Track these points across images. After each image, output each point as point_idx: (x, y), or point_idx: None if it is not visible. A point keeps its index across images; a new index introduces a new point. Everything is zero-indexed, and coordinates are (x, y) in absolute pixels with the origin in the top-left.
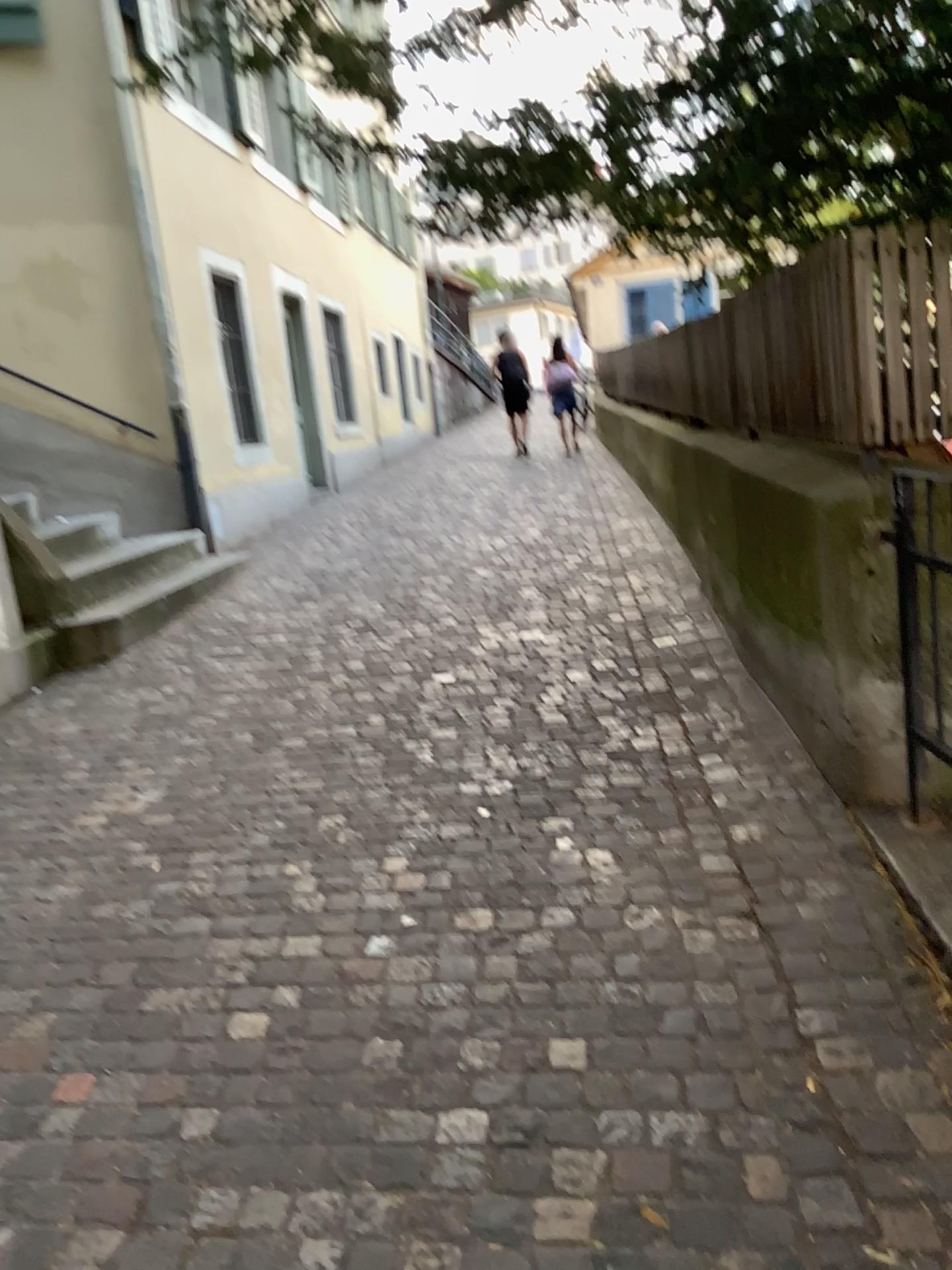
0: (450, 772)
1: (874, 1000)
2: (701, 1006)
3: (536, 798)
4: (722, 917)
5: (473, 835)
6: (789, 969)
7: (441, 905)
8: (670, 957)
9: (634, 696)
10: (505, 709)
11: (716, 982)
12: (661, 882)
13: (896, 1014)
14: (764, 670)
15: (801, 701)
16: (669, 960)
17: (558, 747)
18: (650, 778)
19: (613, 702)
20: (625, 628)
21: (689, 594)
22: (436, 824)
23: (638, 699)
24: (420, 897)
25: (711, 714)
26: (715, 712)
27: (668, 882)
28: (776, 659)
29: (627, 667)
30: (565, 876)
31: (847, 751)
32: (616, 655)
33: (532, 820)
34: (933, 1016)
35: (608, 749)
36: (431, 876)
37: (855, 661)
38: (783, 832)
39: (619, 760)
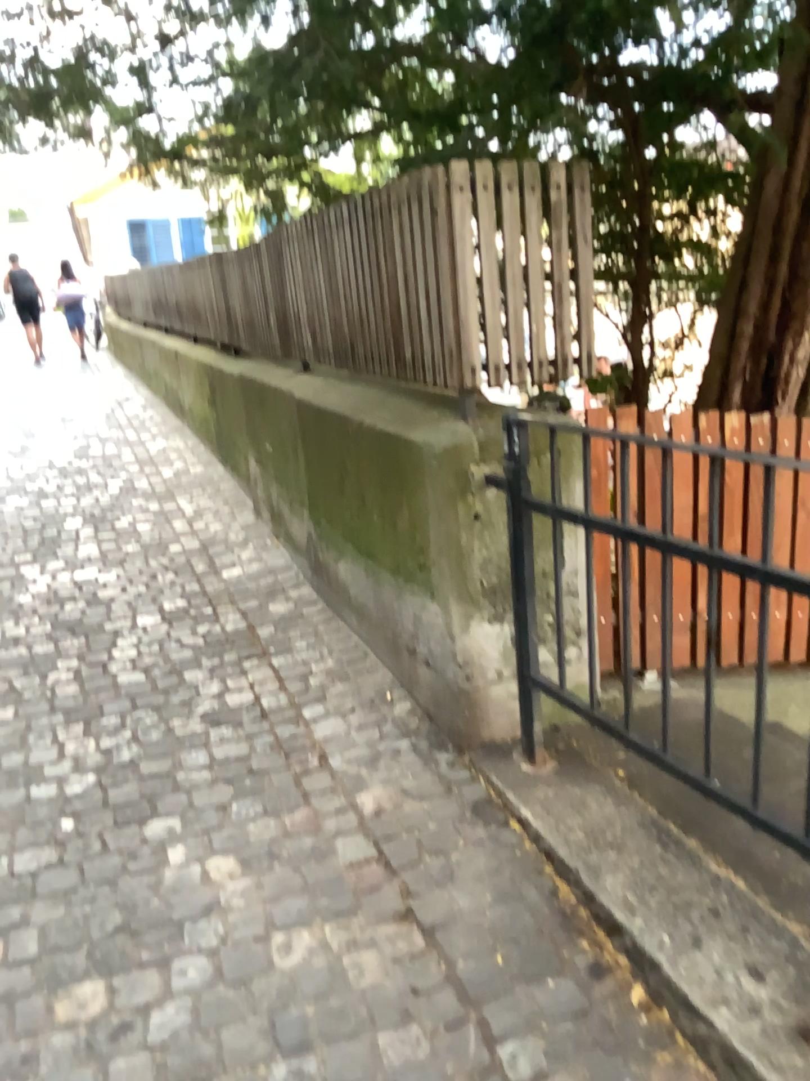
0: (16, 769)
1: (573, 1015)
2: (393, 1074)
3: (130, 791)
4: (382, 928)
5: (59, 862)
6: (474, 991)
7: (32, 986)
8: (339, 1003)
9: (216, 642)
10: (72, 673)
11: (402, 1032)
12: (302, 889)
13: (601, 1030)
14: (346, 605)
15: (395, 640)
16: (339, 1009)
17: (144, 717)
18: (257, 747)
19: (194, 652)
20: (188, 561)
21: (245, 520)
22: (8, 853)
23: (221, 646)
24: (0, 978)
25: (301, 656)
26: (305, 655)
27: (309, 889)
28: (362, 596)
29: (200, 608)
30: (188, 903)
31: (461, 699)
32: (186, 595)
33: (131, 826)
34: (634, 1021)
35: (202, 713)
36: (11, 939)
37: (471, 610)
38: (413, 798)
39: (218, 726)
